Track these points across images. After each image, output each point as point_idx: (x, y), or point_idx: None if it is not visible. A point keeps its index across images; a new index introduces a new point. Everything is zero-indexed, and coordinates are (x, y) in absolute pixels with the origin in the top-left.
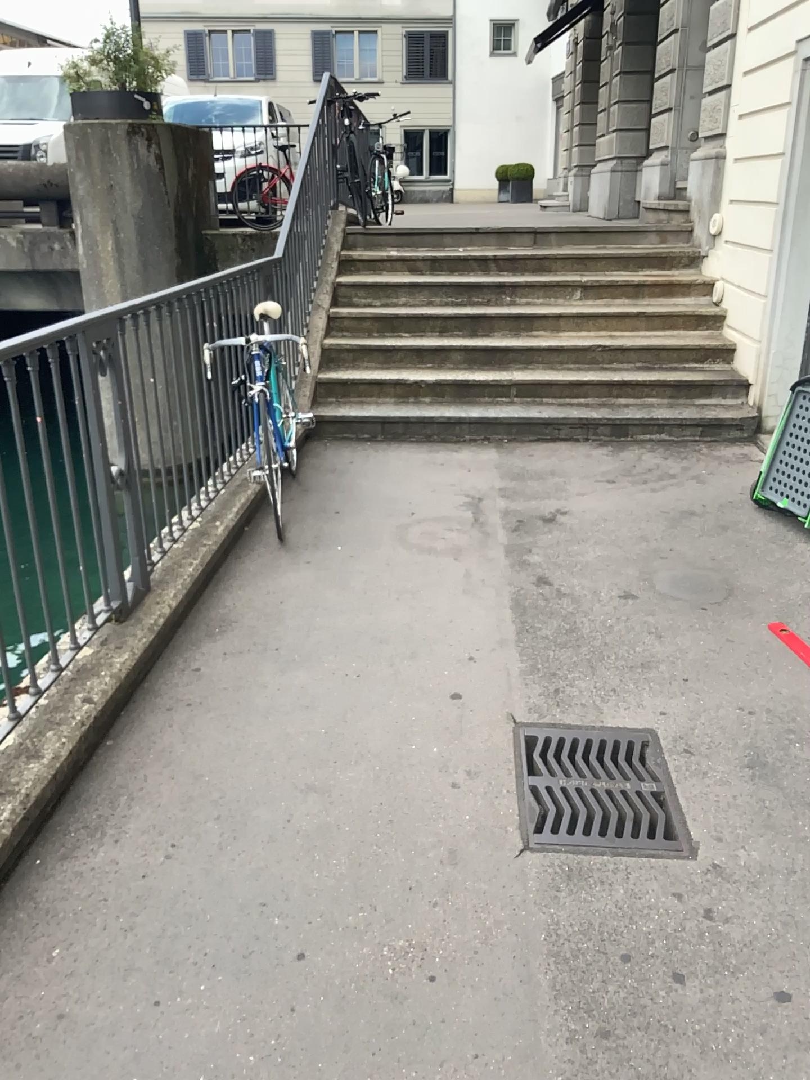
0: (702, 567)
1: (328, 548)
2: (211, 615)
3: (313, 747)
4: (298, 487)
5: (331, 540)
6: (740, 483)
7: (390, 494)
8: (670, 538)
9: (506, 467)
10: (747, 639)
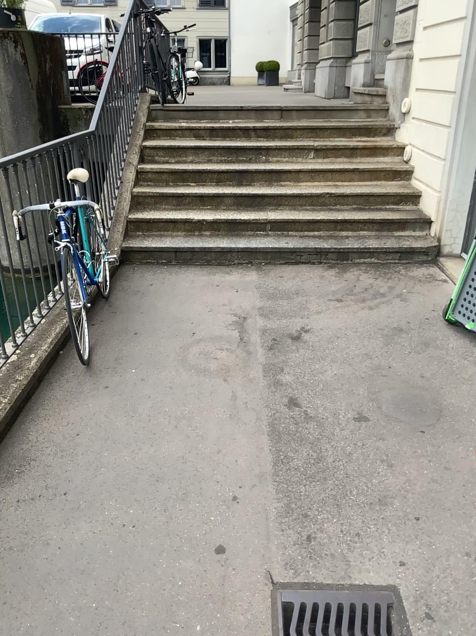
0: (415, 387)
1: (124, 371)
2: (14, 452)
3: (80, 631)
4: (107, 310)
5: (126, 364)
6: (433, 302)
7: (177, 316)
8: (387, 357)
9: (263, 288)
10: (462, 468)
